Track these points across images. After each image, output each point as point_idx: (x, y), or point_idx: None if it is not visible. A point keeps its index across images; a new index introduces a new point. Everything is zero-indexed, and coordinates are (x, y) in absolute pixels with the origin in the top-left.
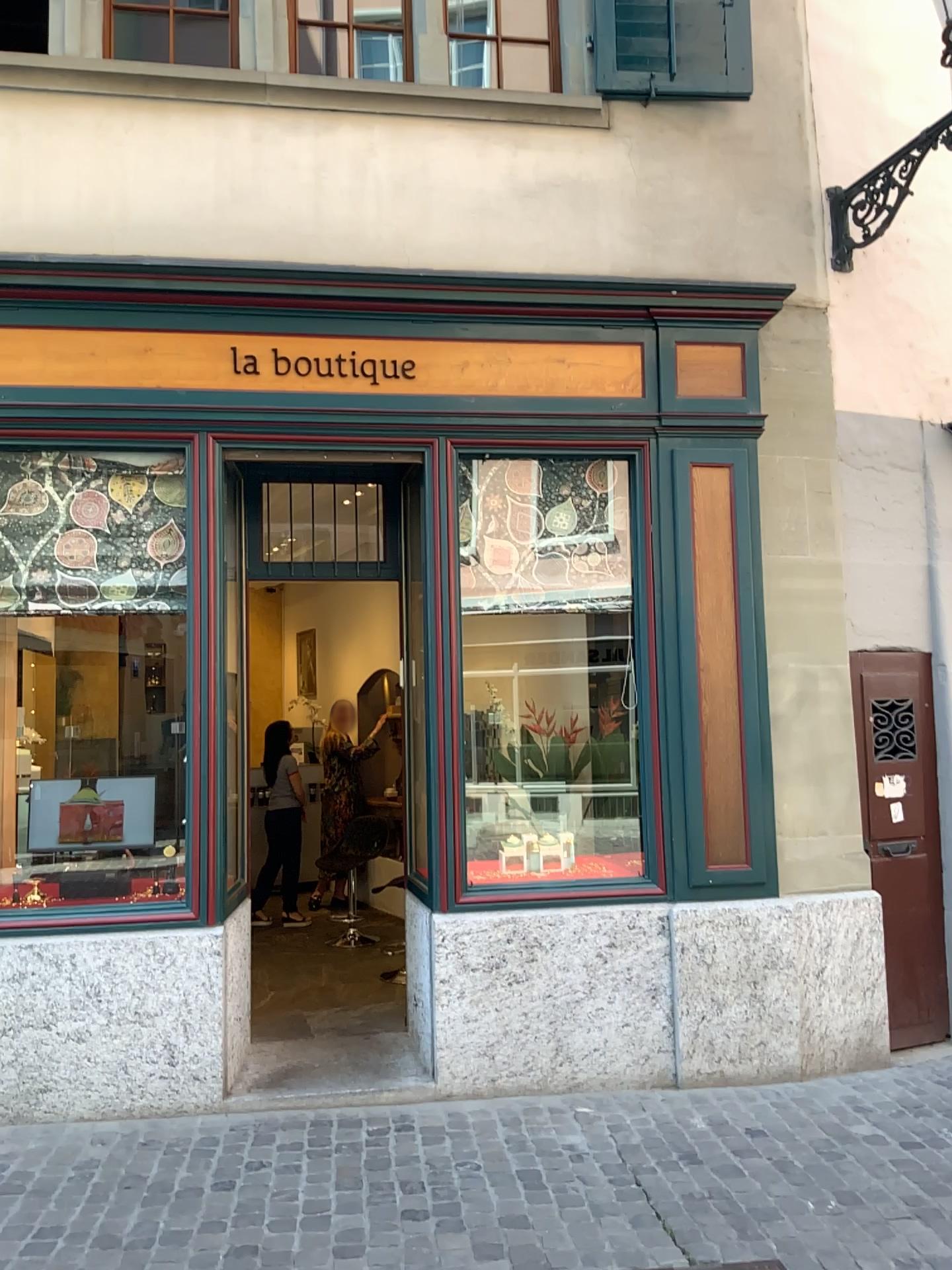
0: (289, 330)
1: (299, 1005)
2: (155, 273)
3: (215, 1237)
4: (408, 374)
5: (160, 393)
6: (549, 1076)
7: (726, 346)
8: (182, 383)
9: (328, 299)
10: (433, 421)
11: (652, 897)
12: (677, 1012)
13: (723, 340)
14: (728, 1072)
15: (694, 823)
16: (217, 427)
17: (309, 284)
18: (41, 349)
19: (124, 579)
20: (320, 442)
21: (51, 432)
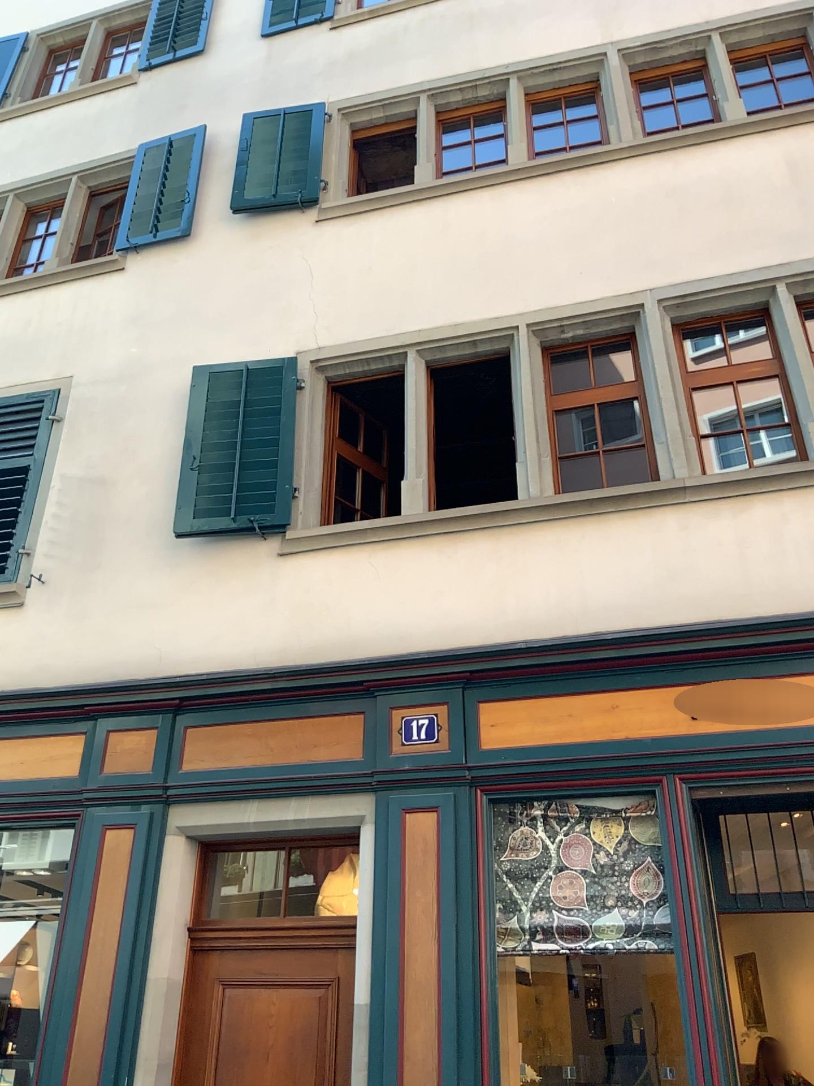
0: (731, 676)
1: None
2: (612, 644)
3: None
4: None
5: (626, 743)
6: None
7: None
8: (643, 732)
9: (764, 645)
10: None
11: None
12: None
13: None
14: None
15: None
16: (678, 768)
17: (744, 635)
18: (528, 716)
19: (608, 915)
20: (777, 774)
21: (539, 784)
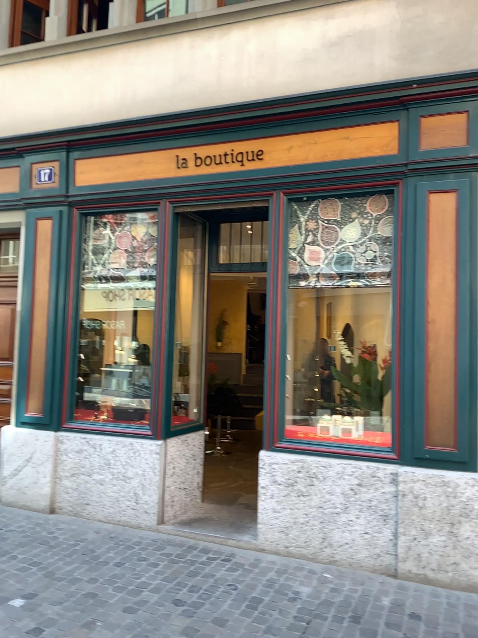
0: (200, 142)
1: (233, 489)
2: (141, 123)
3: (84, 584)
4: (260, 157)
5: (145, 181)
6: (317, 552)
7: (454, 113)
8: (154, 175)
9: (218, 123)
10: (271, 181)
11: (386, 460)
12: (397, 532)
13: (451, 109)
14: (430, 577)
15: (417, 417)
16: (168, 195)
17: (208, 117)
18: (99, 167)
19: (135, 271)
20: (216, 198)
21: (103, 204)
